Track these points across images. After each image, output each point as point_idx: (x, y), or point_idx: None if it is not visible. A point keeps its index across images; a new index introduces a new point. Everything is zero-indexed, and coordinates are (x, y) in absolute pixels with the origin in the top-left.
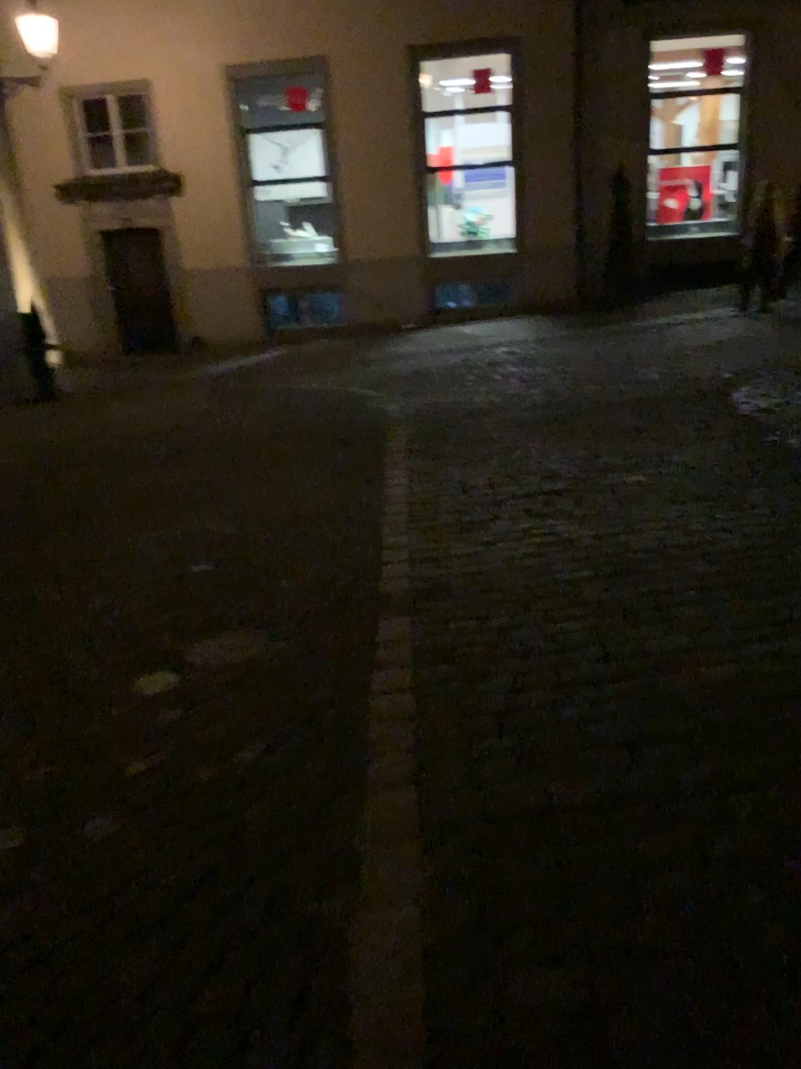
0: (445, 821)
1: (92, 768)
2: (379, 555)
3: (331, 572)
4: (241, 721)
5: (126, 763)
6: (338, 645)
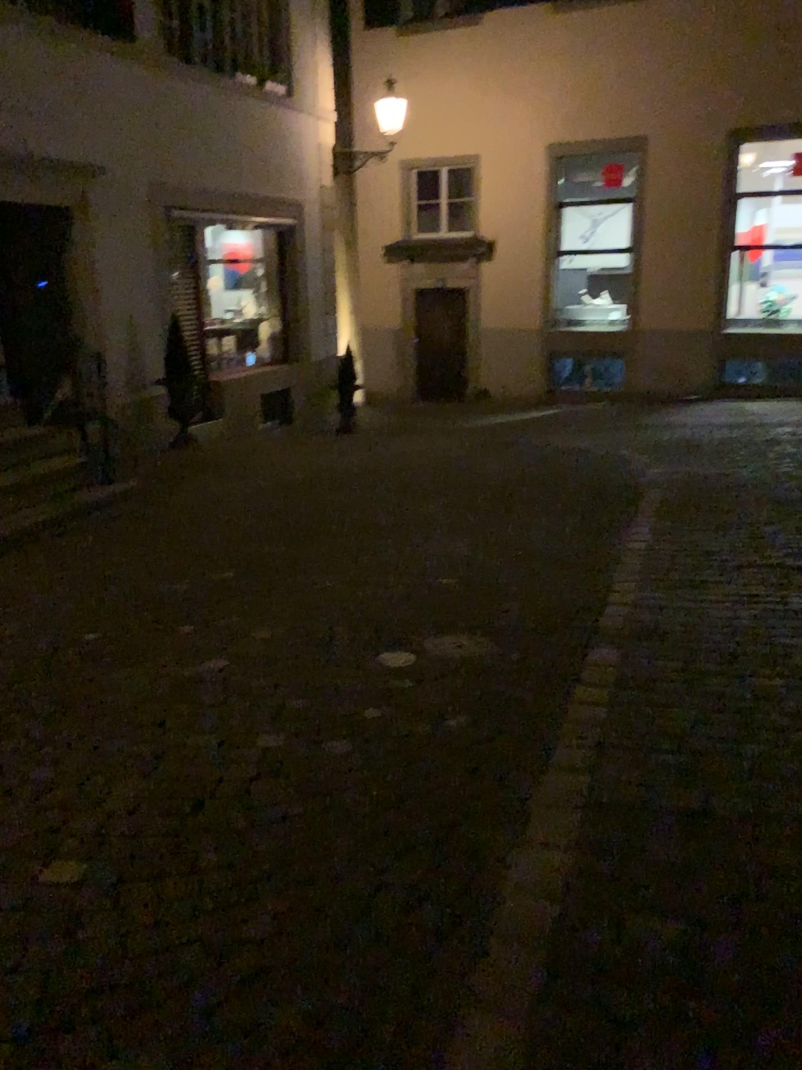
0: (605, 796)
1: (337, 704)
2: (604, 593)
3: (557, 600)
4: (456, 696)
5: (362, 706)
6: (550, 656)
